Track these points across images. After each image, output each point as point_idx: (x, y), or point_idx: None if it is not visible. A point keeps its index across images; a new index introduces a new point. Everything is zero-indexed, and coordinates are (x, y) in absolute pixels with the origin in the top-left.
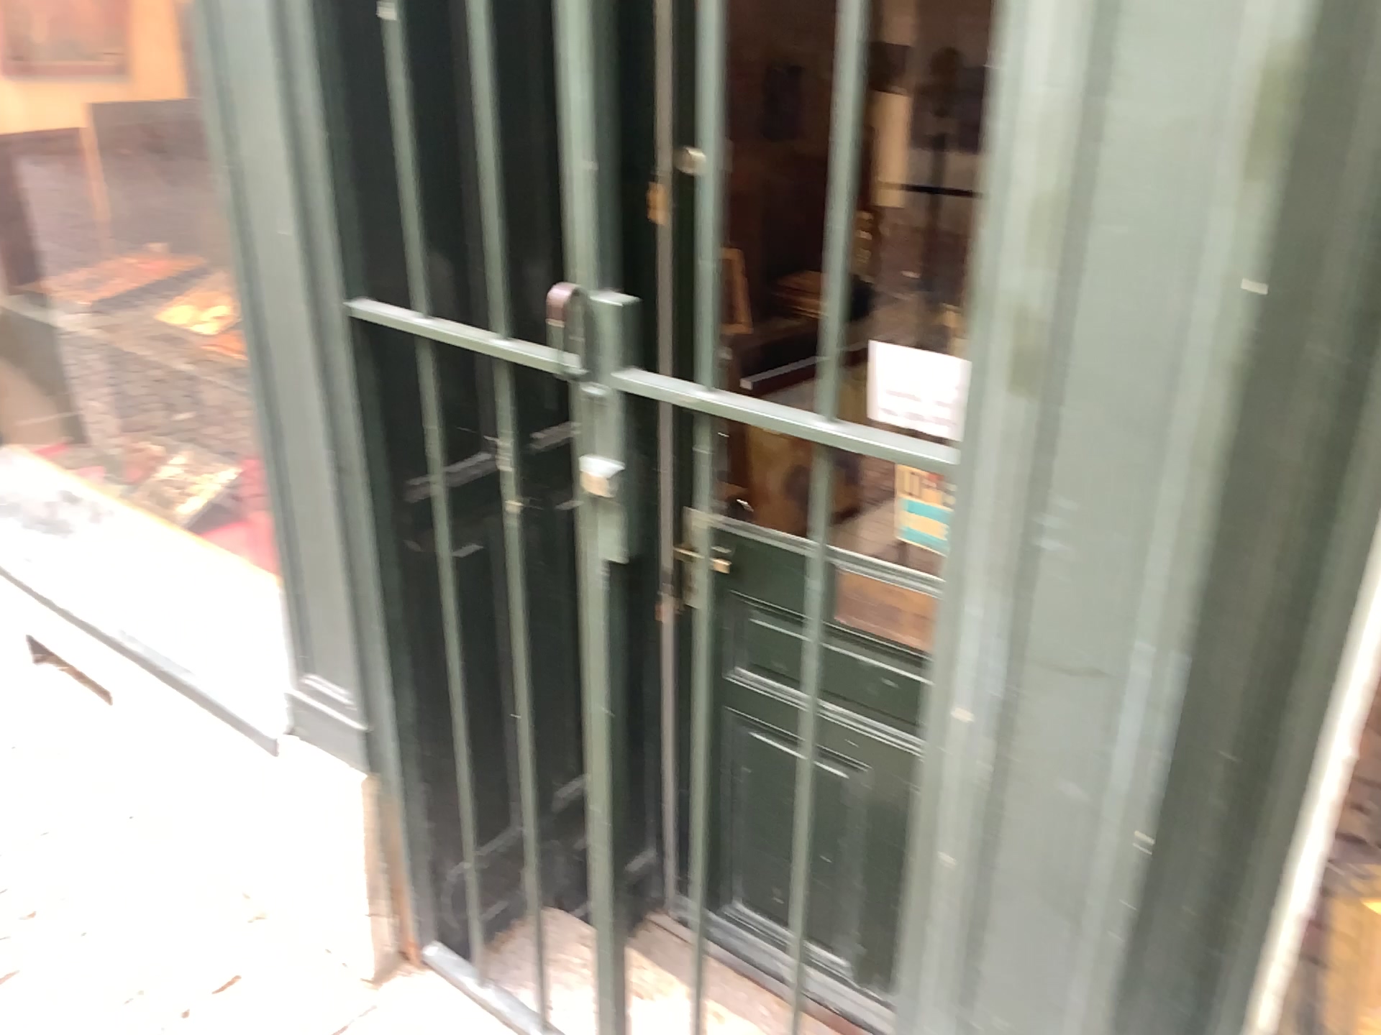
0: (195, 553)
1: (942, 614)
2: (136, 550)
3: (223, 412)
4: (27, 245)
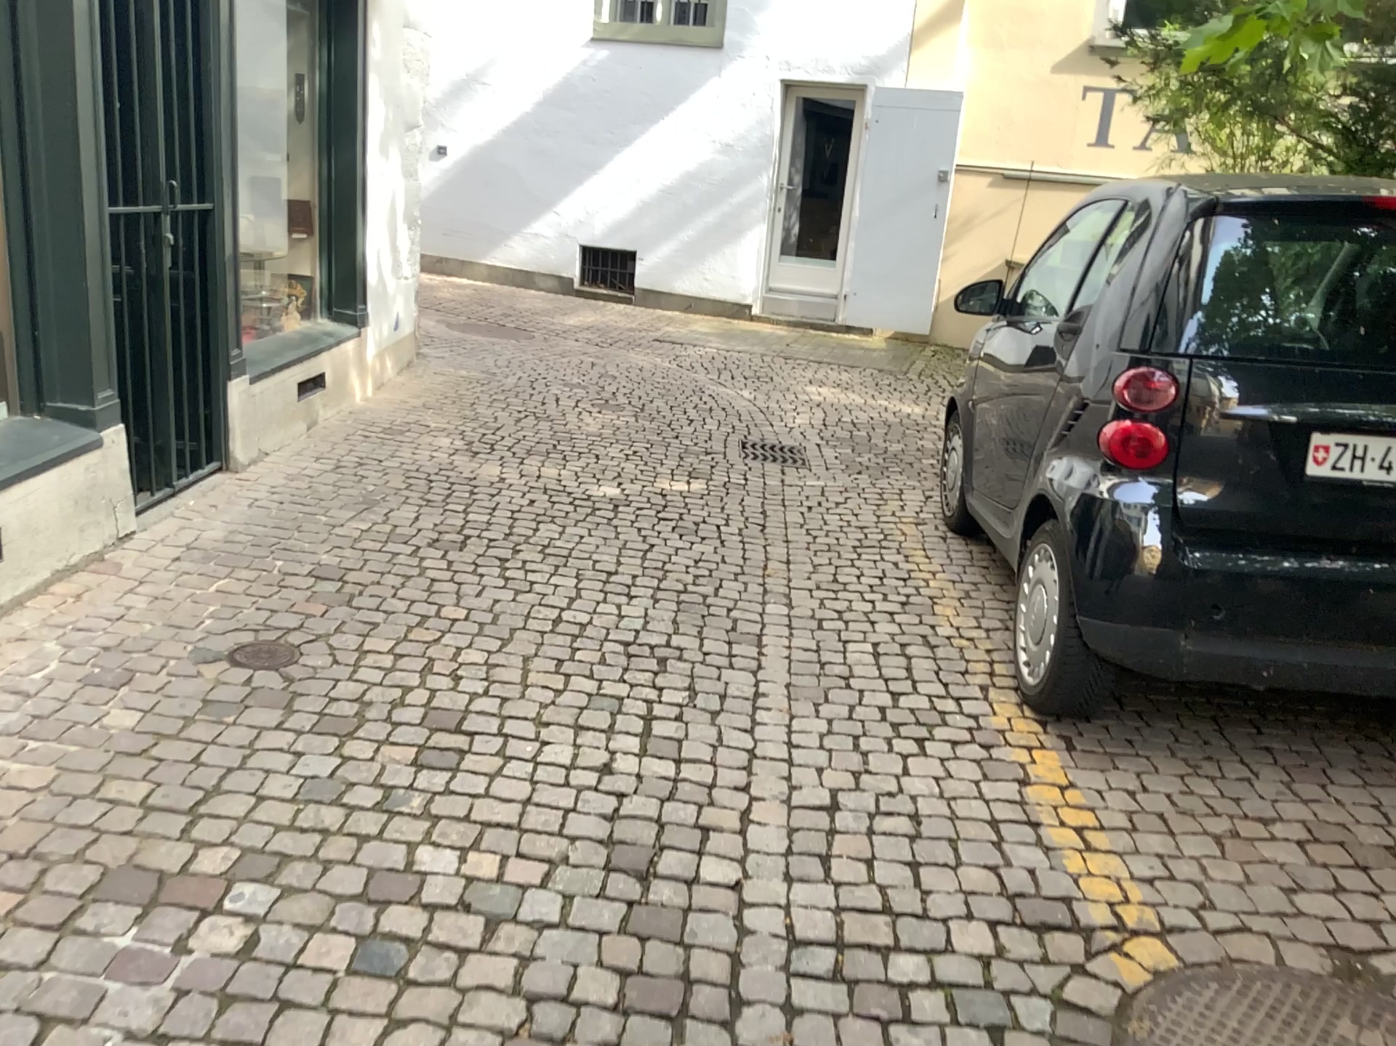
0: None
1: (215, 247)
2: None
3: None
4: None
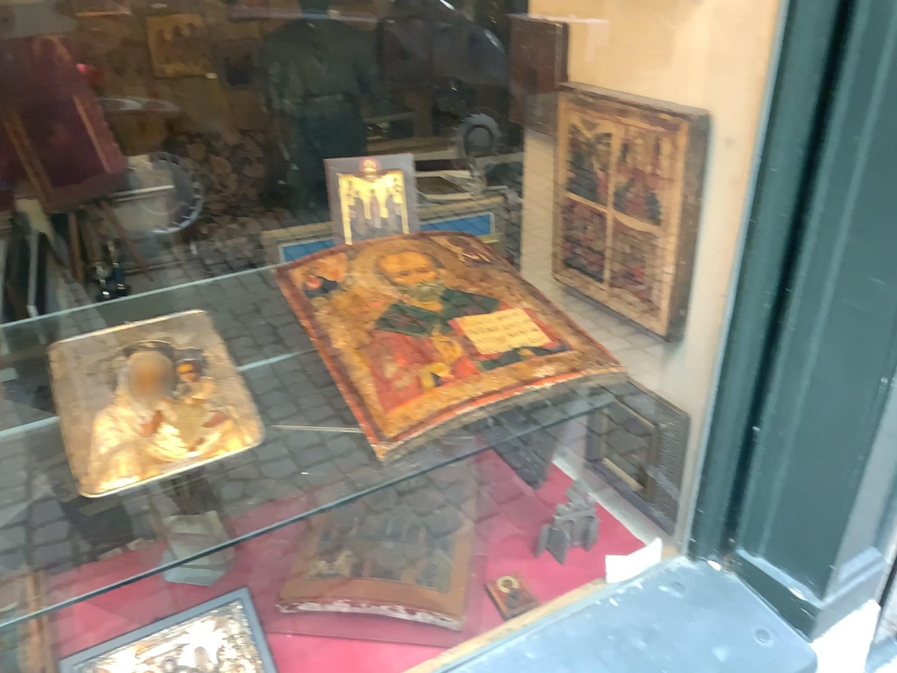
0: None
1: None
2: None
3: None
4: None
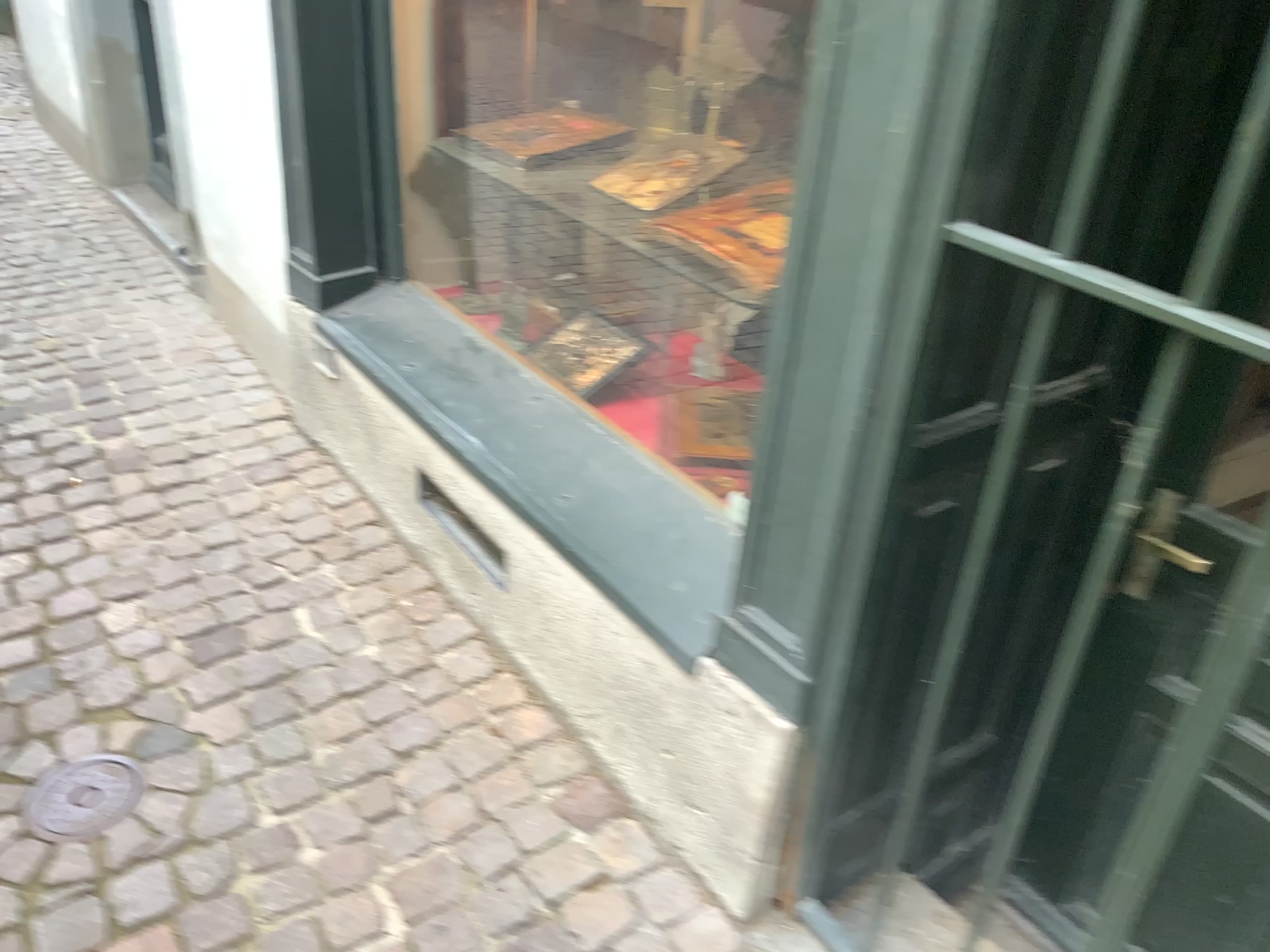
0: (601, 431)
1: None
2: (543, 416)
3: (606, 281)
4: (458, 90)
